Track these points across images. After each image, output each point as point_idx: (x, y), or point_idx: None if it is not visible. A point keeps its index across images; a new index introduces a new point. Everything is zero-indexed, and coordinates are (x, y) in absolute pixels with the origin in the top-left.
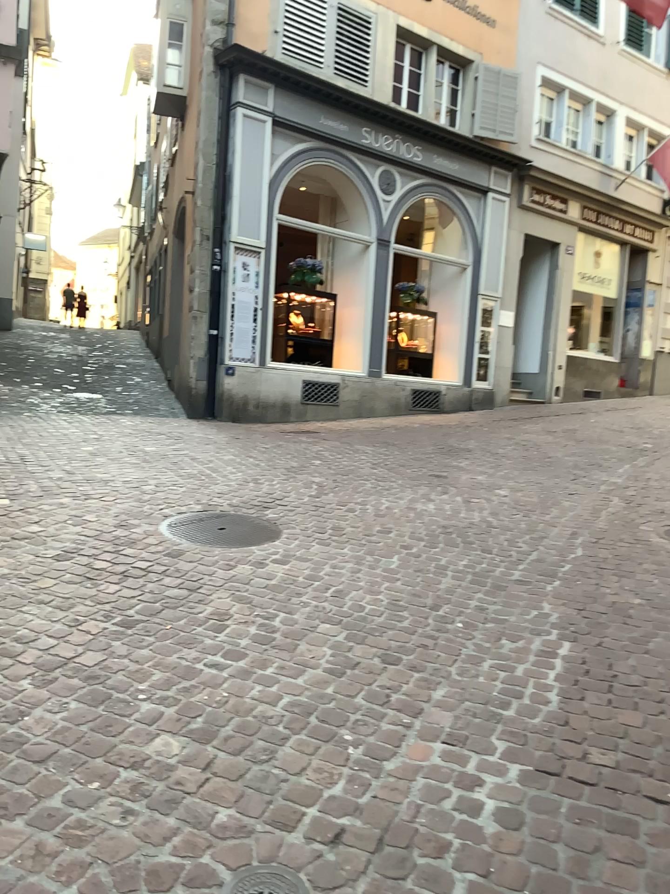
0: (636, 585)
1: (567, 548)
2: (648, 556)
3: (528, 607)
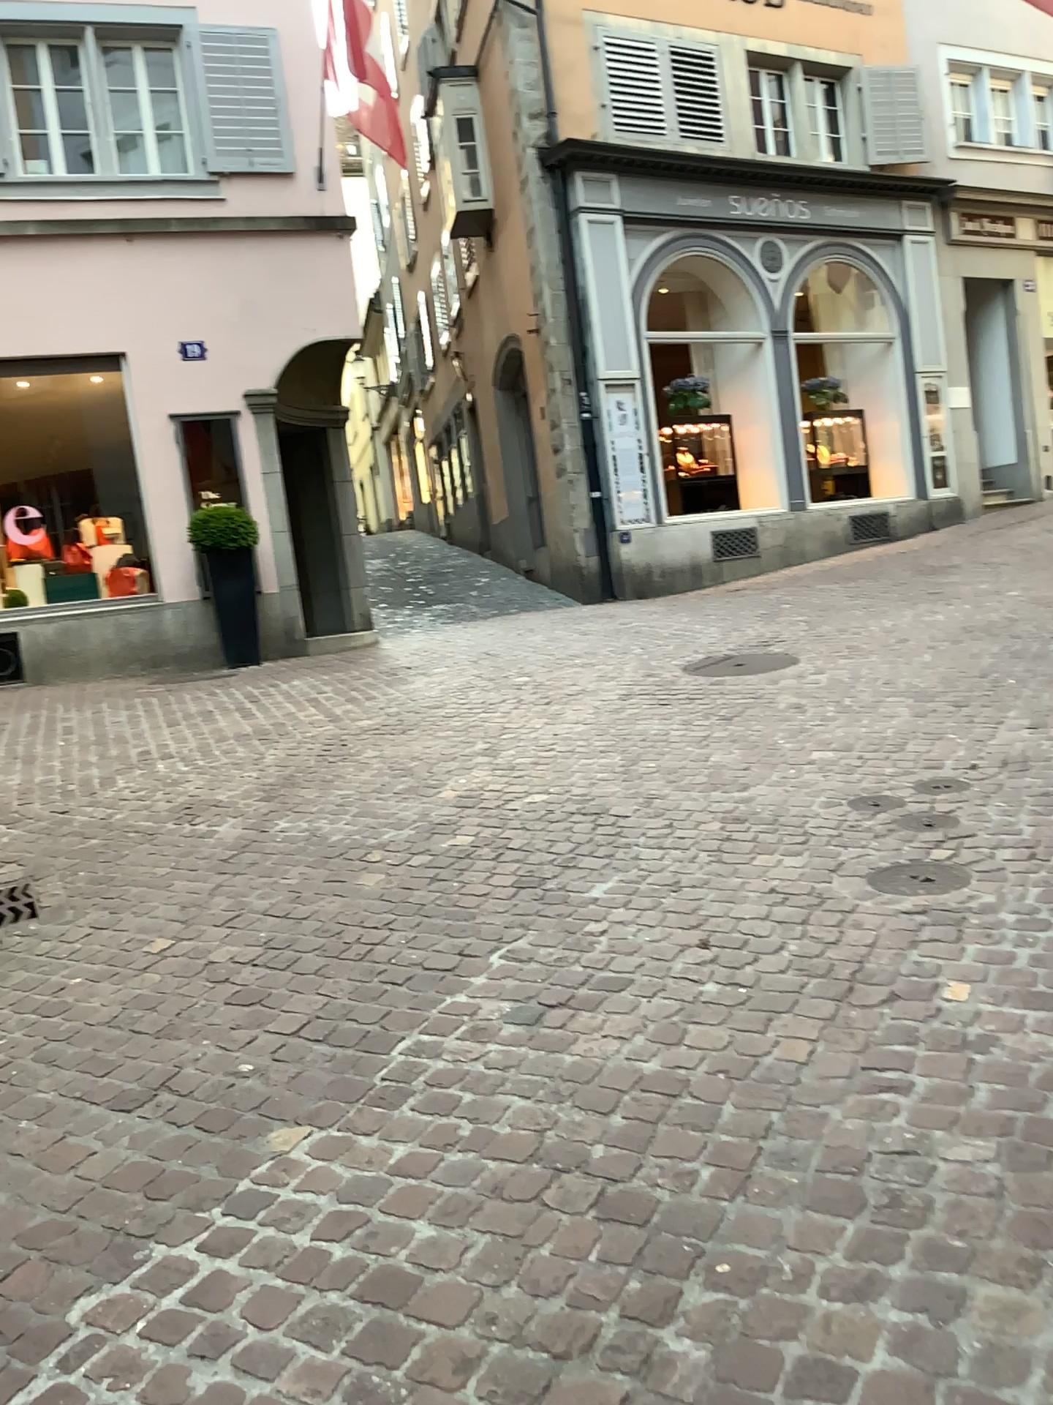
0: None
1: None
2: None
3: None
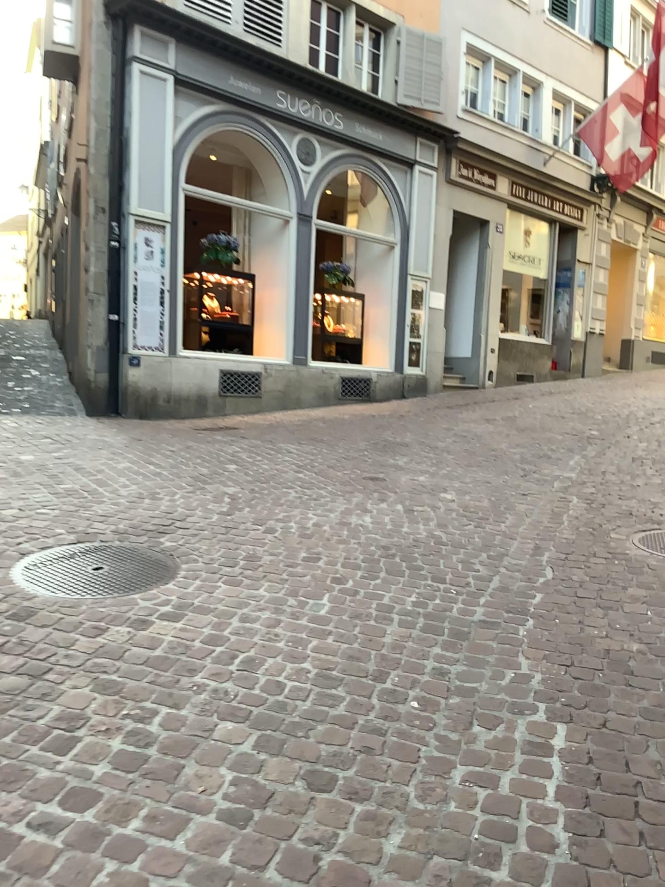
0: (629, 622)
1: (534, 570)
2: (632, 577)
3: (500, 666)
